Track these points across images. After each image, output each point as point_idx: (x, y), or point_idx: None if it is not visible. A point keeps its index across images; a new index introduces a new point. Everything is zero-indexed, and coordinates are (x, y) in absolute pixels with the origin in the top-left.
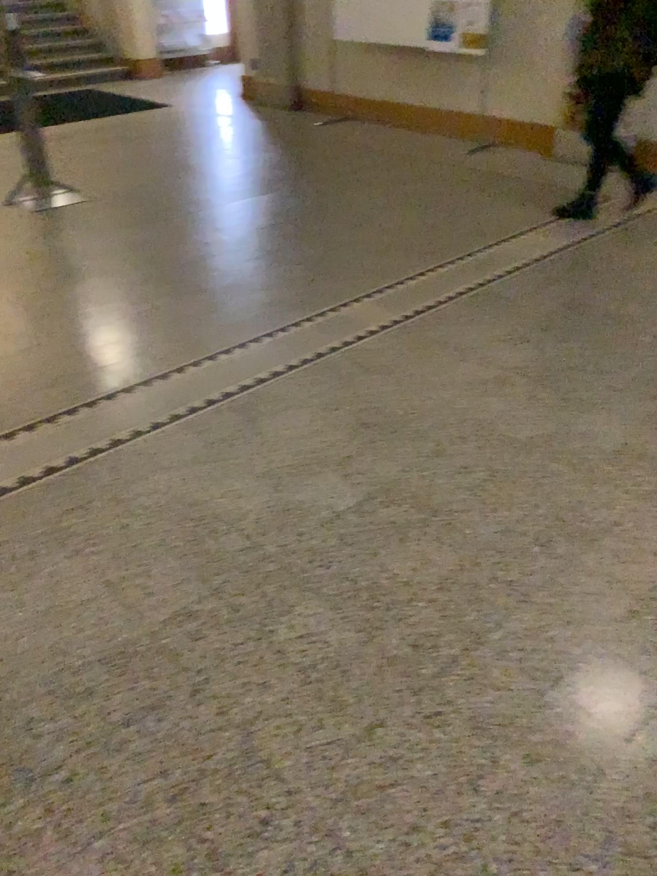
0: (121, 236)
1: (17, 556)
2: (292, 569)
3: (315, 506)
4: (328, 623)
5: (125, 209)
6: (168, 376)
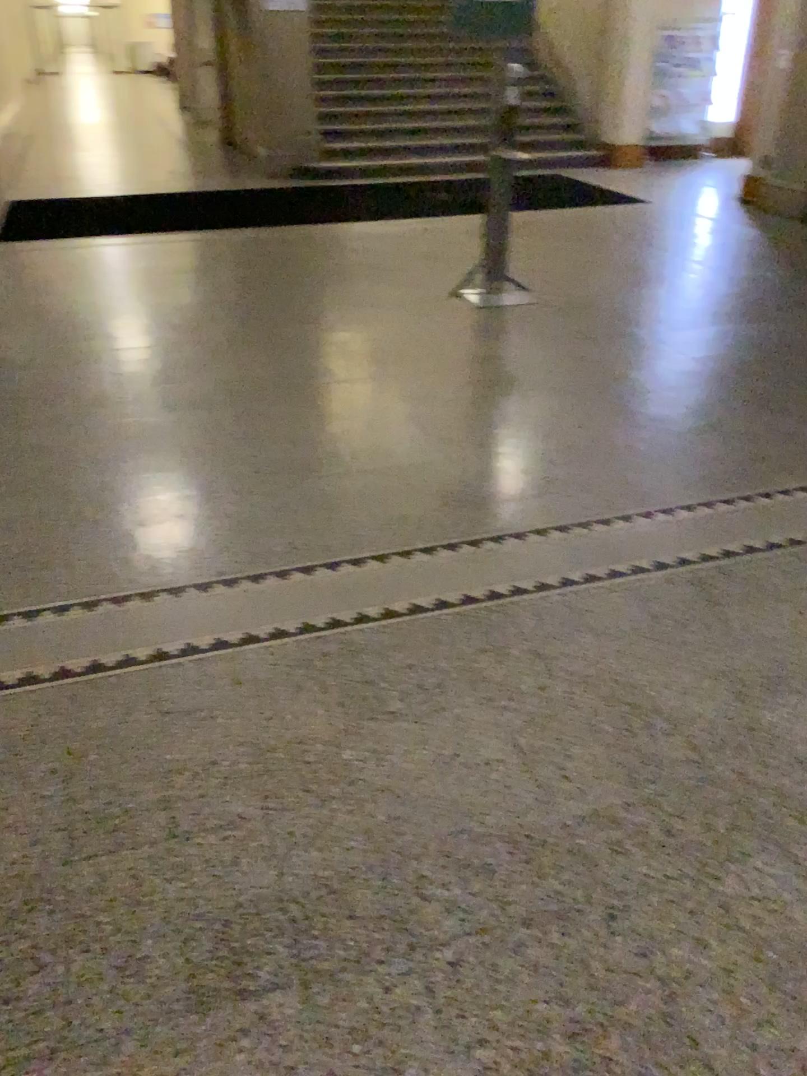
0: (575, 348)
1: (427, 688)
2: (756, 809)
3: (795, 736)
4: (801, 896)
5: (583, 317)
6: (616, 524)
